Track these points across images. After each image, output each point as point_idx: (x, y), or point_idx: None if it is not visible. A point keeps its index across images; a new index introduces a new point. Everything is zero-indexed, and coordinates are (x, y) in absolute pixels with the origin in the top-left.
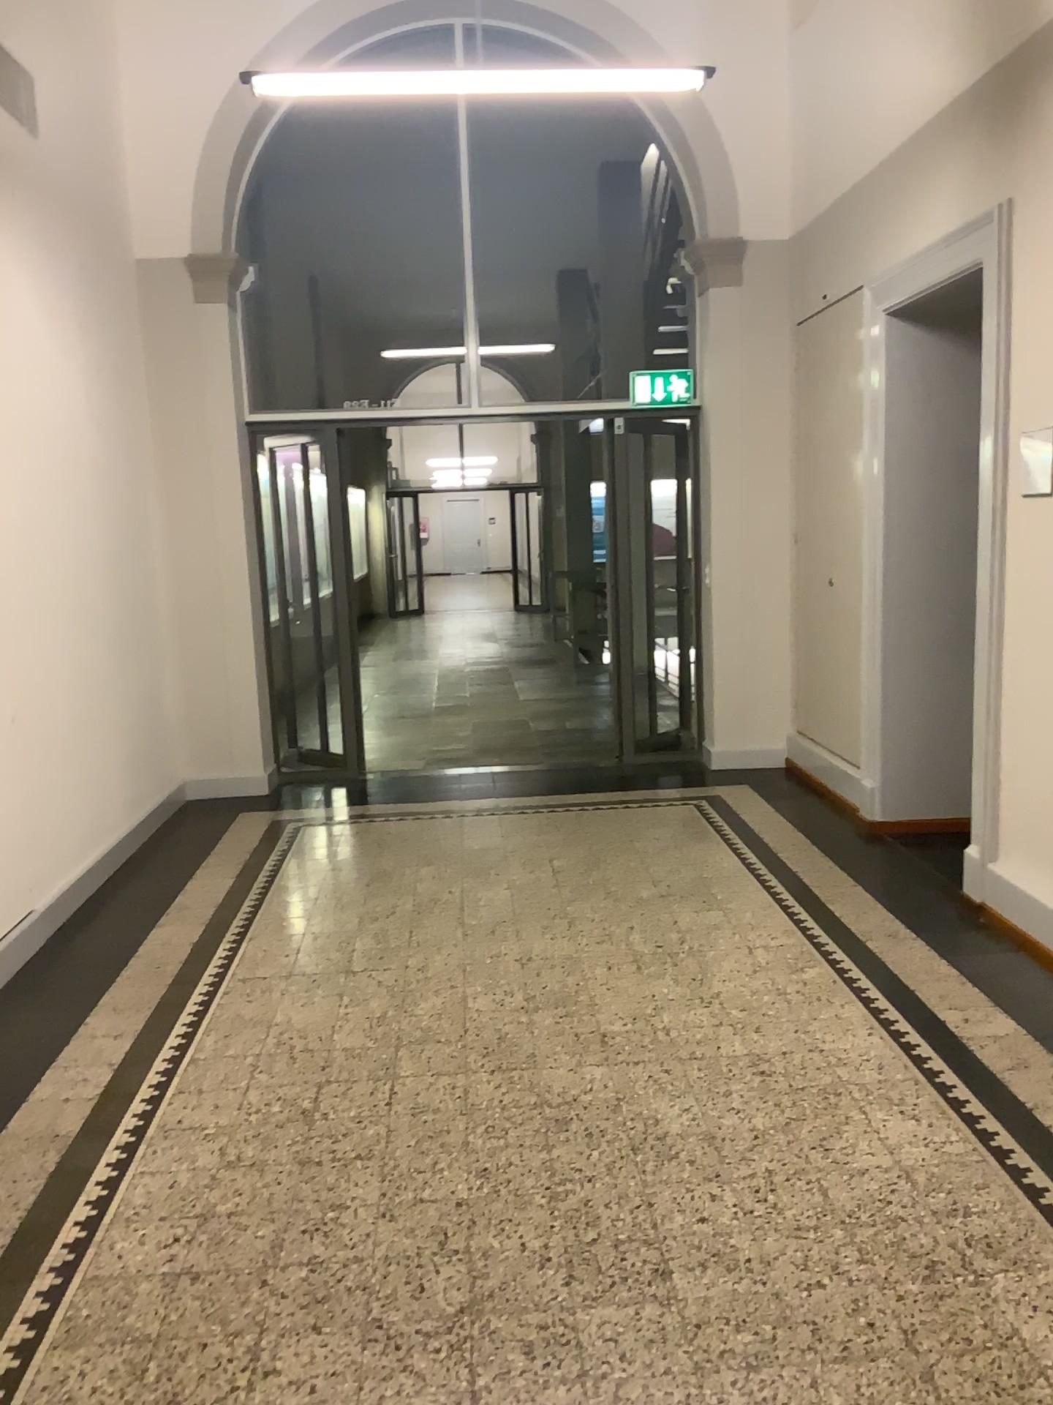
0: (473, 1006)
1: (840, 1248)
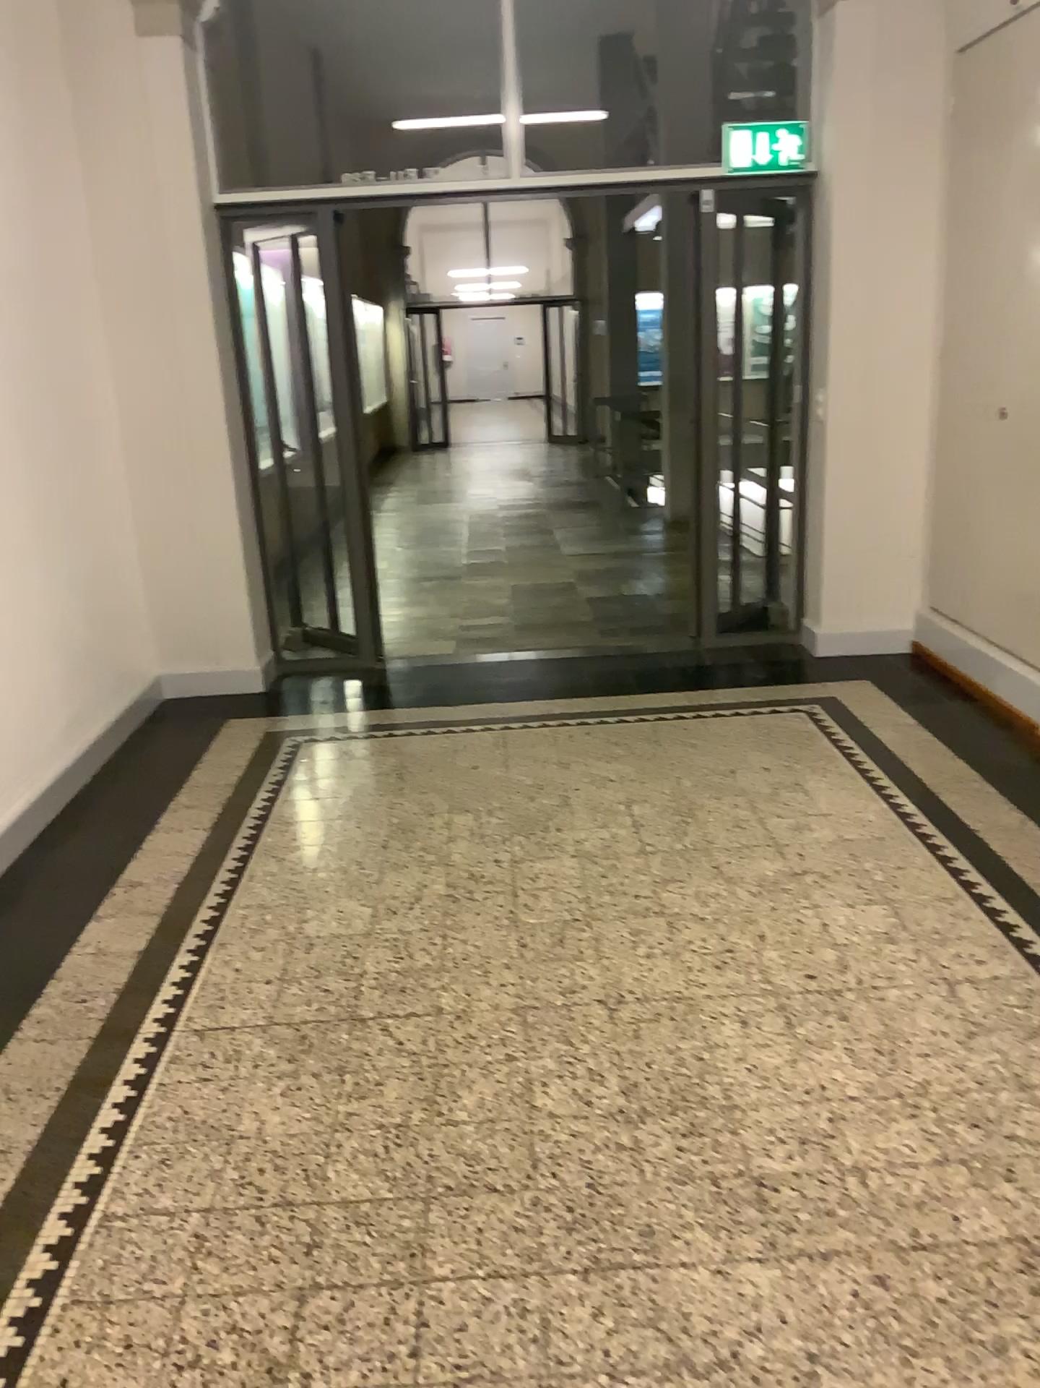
0: (544, 1106)
1: None
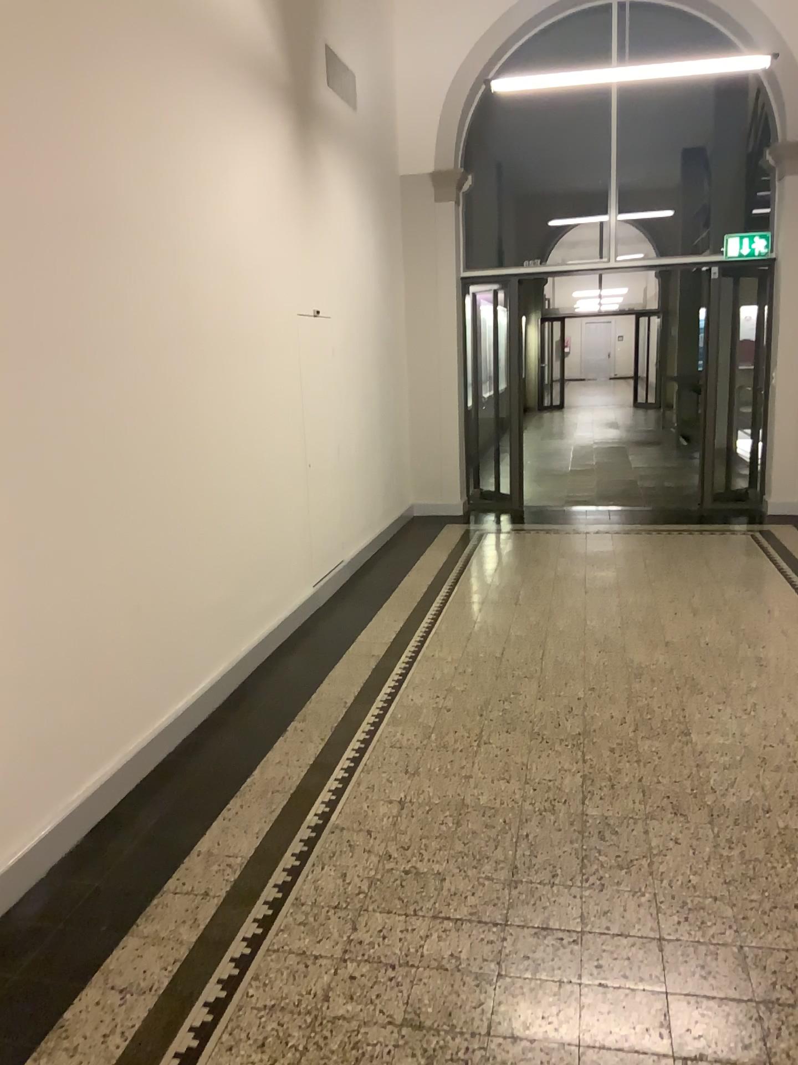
0: (591, 622)
1: (785, 732)
